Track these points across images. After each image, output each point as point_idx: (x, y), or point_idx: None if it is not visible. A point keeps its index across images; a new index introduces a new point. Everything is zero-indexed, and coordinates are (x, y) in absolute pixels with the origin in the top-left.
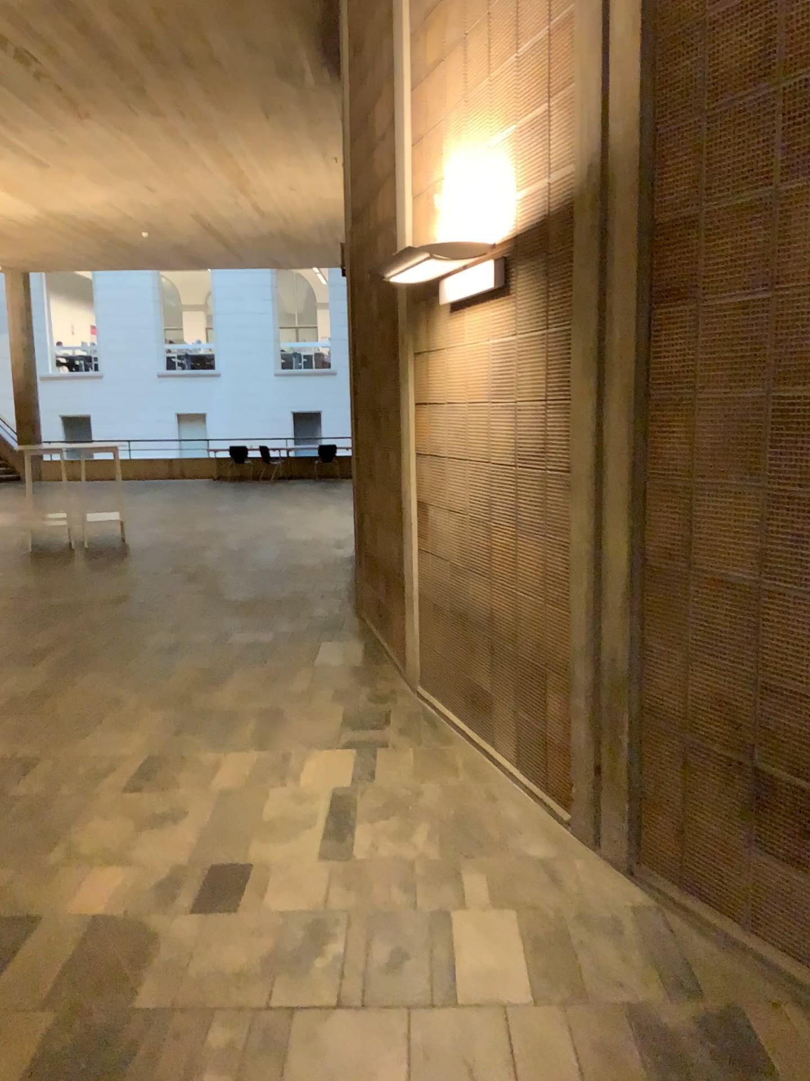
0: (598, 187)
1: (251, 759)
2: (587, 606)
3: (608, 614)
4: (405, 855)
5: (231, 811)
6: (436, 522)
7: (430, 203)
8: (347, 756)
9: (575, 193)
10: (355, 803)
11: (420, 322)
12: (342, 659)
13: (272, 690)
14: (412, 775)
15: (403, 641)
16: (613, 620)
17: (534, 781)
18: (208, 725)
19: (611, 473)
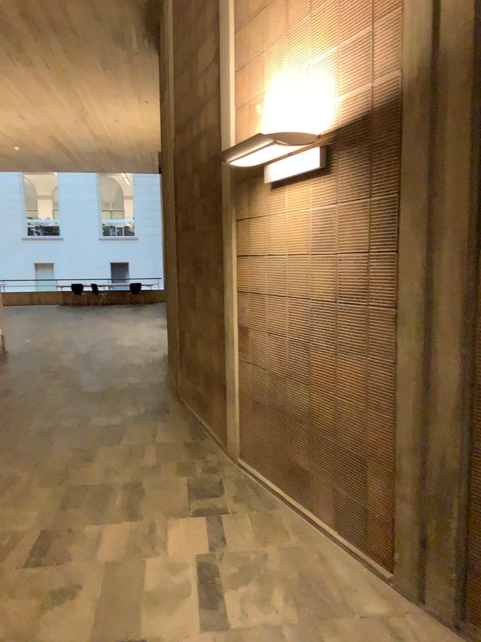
0: (427, 84)
1: (125, 530)
2: (415, 414)
3: (438, 422)
4: (272, 621)
5: (119, 584)
6: (253, 340)
7: (250, 112)
8: (201, 523)
9: (402, 91)
10: (218, 570)
11: (241, 197)
12: (177, 437)
13: (131, 465)
14: (254, 537)
15: (224, 424)
16: (442, 426)
17: (353, 542)
18: (87, 498)
19: (443, 310)
